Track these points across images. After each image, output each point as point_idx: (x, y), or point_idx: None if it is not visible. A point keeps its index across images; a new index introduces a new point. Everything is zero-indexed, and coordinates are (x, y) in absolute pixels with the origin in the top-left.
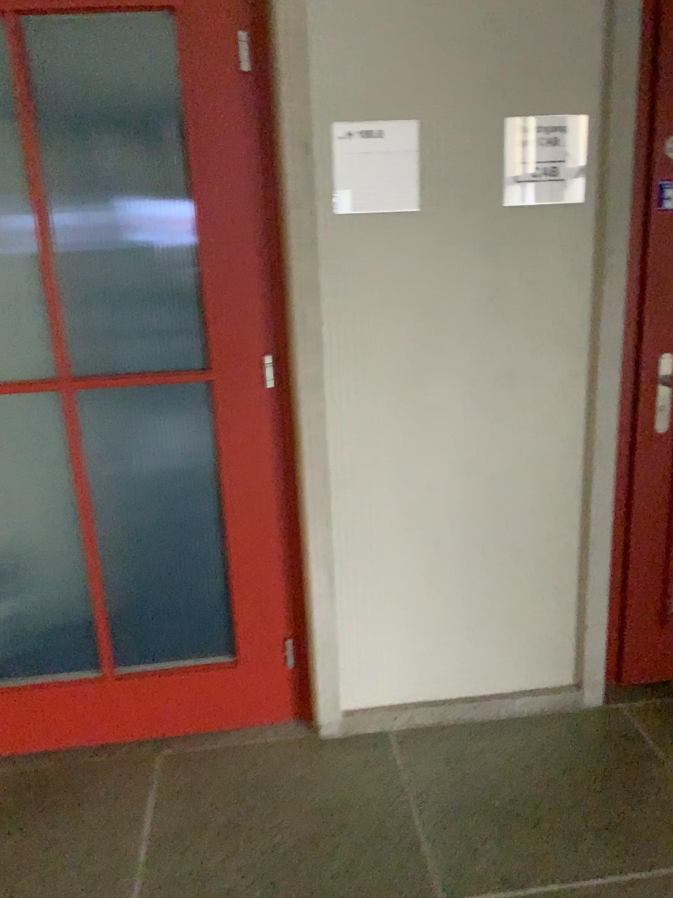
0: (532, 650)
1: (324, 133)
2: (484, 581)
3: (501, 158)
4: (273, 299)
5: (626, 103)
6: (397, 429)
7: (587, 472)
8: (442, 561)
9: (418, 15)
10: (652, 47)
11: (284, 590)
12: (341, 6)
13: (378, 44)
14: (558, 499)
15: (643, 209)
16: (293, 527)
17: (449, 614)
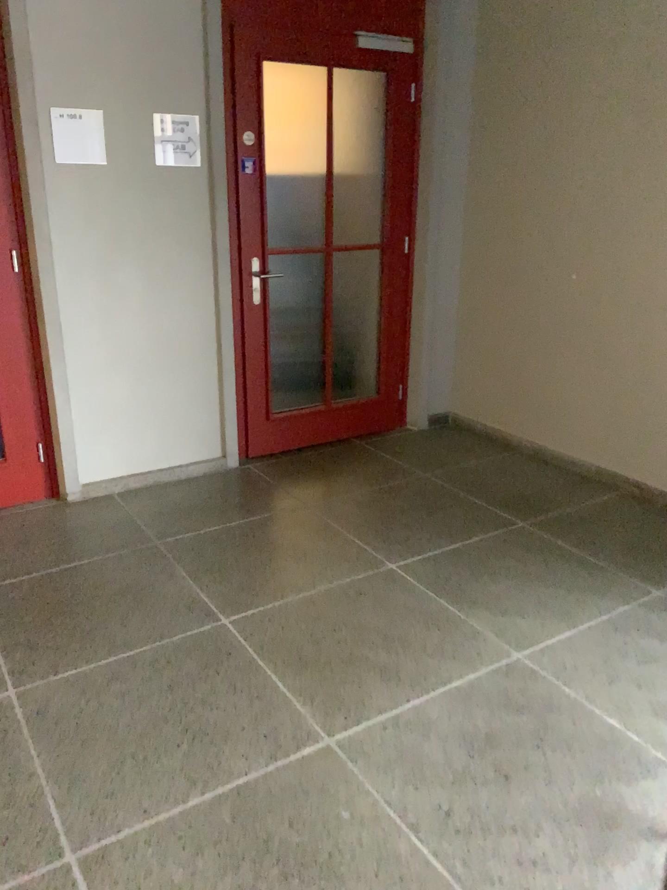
0: (196, 436)
1: (47, 116)
2: (164, 394)
3: (153, 139)
4: (18, 217)
5: (220, 114)
6: (104, 299)
7: (217, 325)
8: (137, 382)
9: (99, 52)
10: (232, 83)
11: (36, 409)
12: (52, 41)
13: (76, 66)
14: (203, 342)
15: (235, 174)
16: (40, 366)
17: (144, 415)
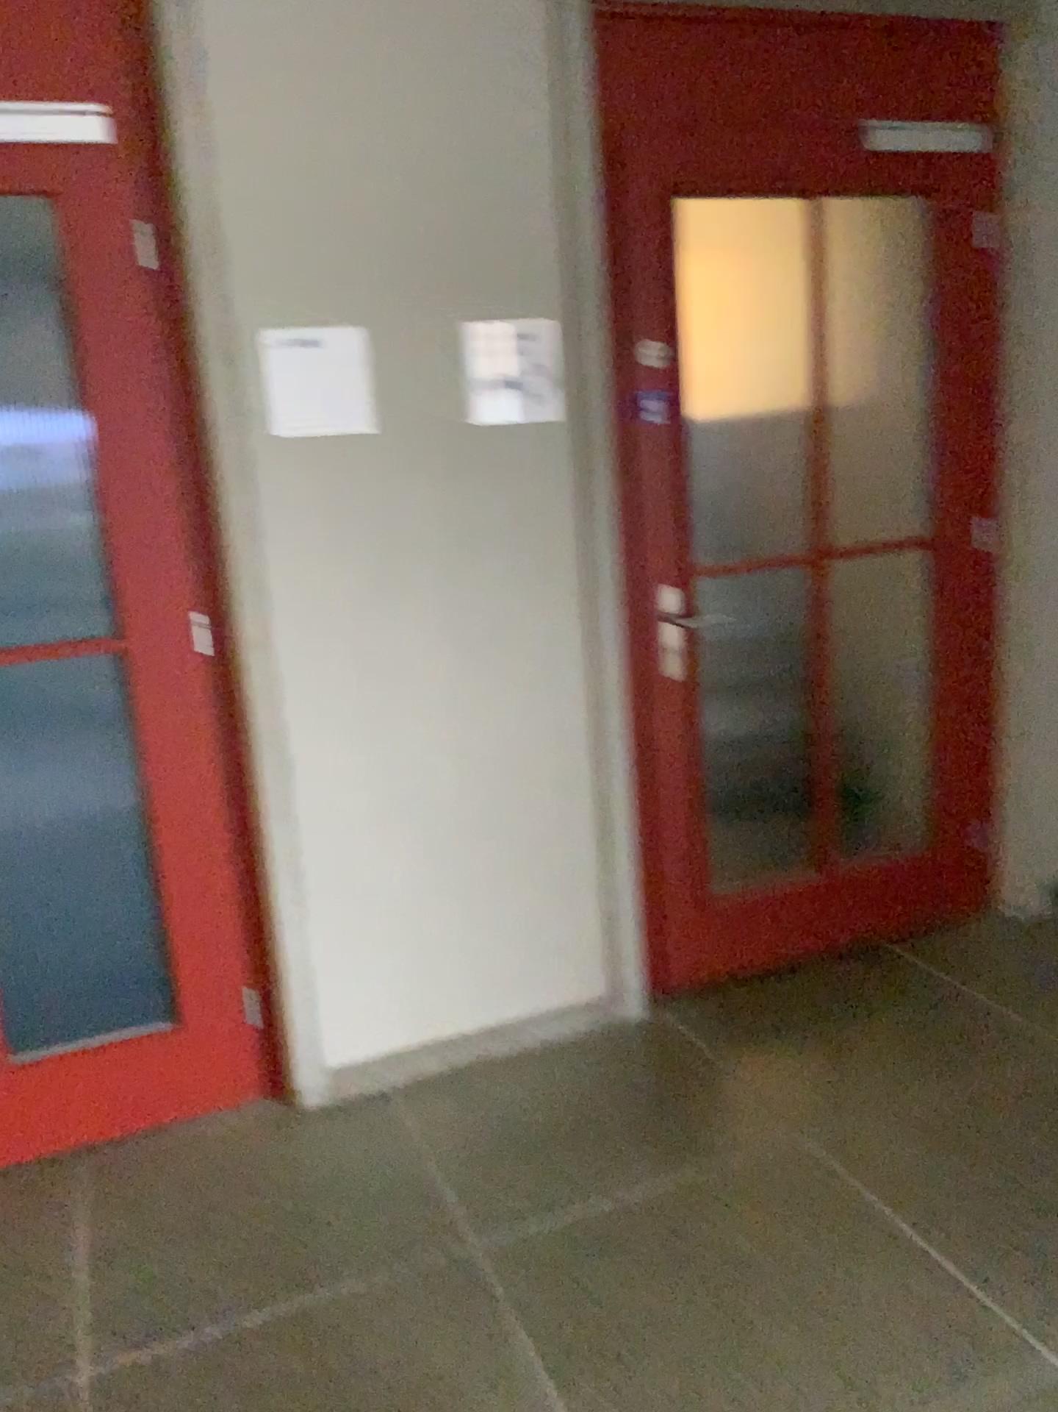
0: (558, 961)
1: (252, 344)
2: (491, 879)
3: (462, 370)
4: (199, 545)
5: (595, 308)
6: (369, 697)
7: (598, 731)
8: (437, 858)
9: (352, 211)
10: (617, 247)
11: (238, 922)
12: (261, 199)
13: (309, 242)
14: (568, 768)
15: (627, 424)
16: (244, 836)
17: (452, 925)
